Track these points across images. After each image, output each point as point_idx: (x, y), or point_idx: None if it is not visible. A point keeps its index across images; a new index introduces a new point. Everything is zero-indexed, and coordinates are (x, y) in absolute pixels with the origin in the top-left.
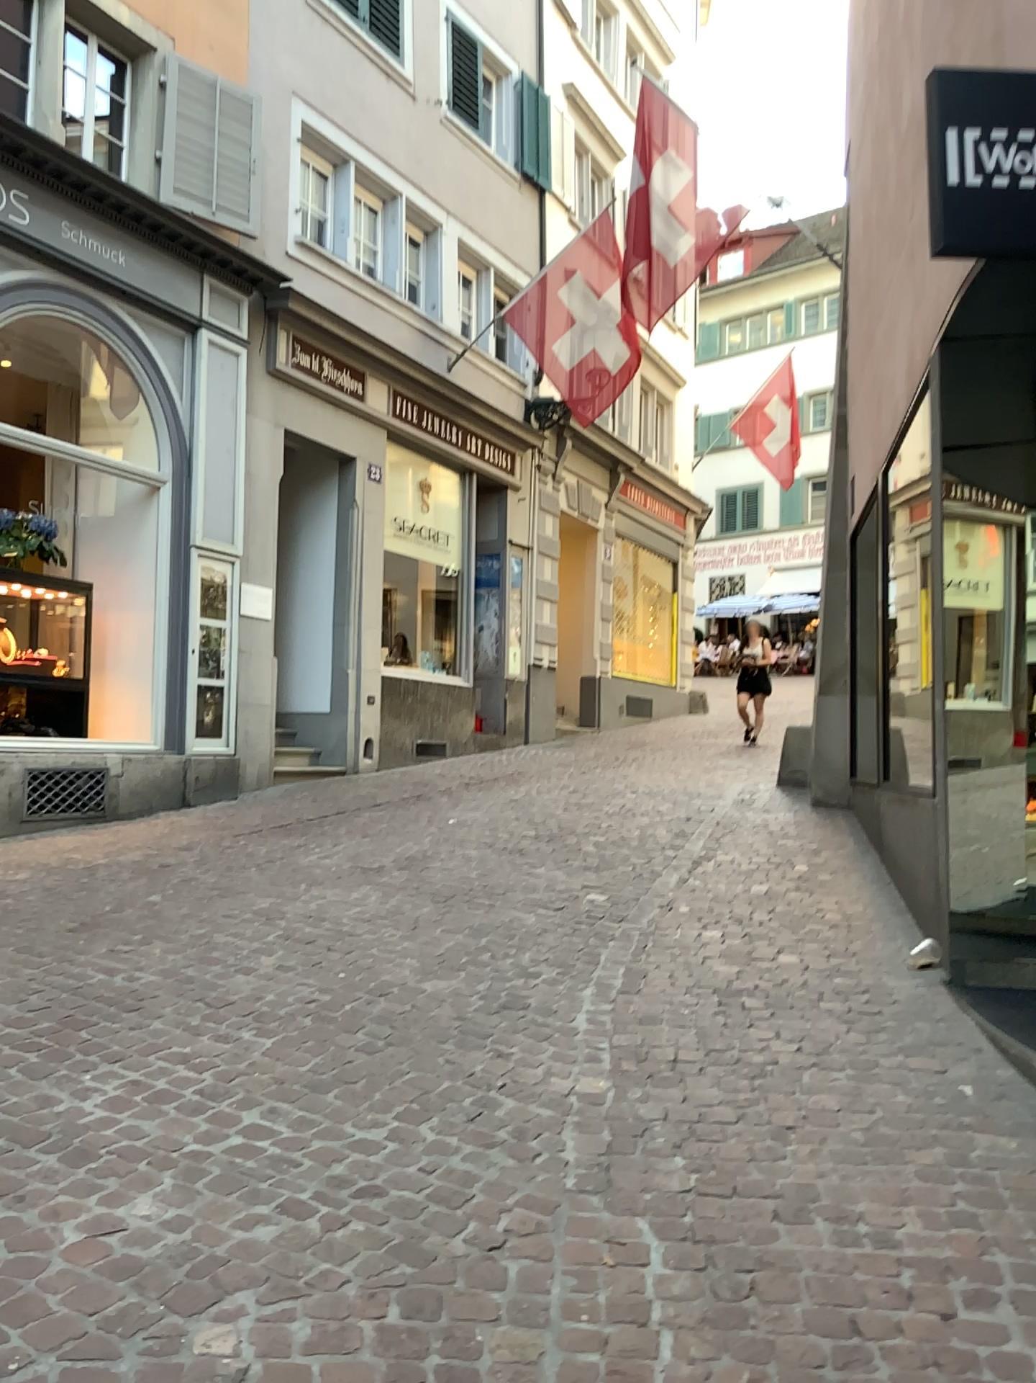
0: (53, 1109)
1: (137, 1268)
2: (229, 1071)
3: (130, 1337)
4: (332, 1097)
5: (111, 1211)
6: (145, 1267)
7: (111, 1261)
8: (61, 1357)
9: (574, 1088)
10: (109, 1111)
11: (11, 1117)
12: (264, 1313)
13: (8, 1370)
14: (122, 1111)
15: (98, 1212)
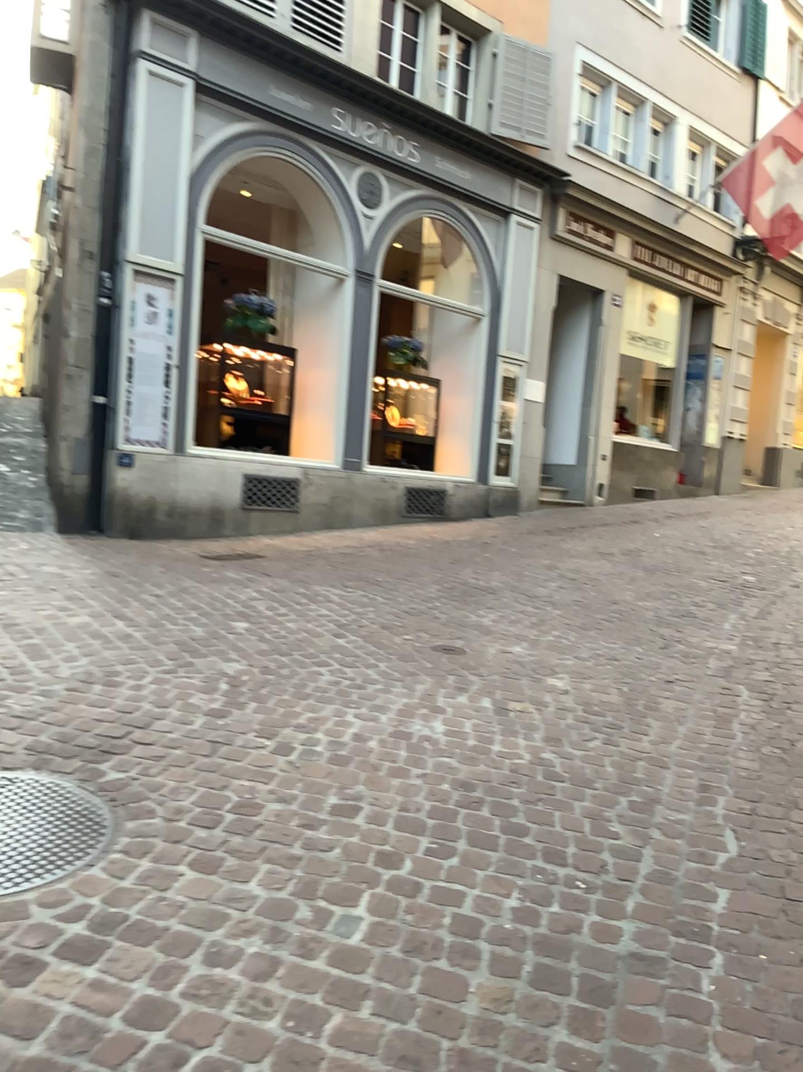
0: (473, 618)
1: (522, 662)
2: (545, 617)
3: (525, 677)
4: (595, 631)
5: (508, 648)
6: (525, 662)
7: (512, 659)
8: (502, 676)
9: (717, 644)
10: (496, 622)
11: (456, 619)
12: (574, 680)
13: (485, 676)
14: (501, 623)
15: (503, 647)
